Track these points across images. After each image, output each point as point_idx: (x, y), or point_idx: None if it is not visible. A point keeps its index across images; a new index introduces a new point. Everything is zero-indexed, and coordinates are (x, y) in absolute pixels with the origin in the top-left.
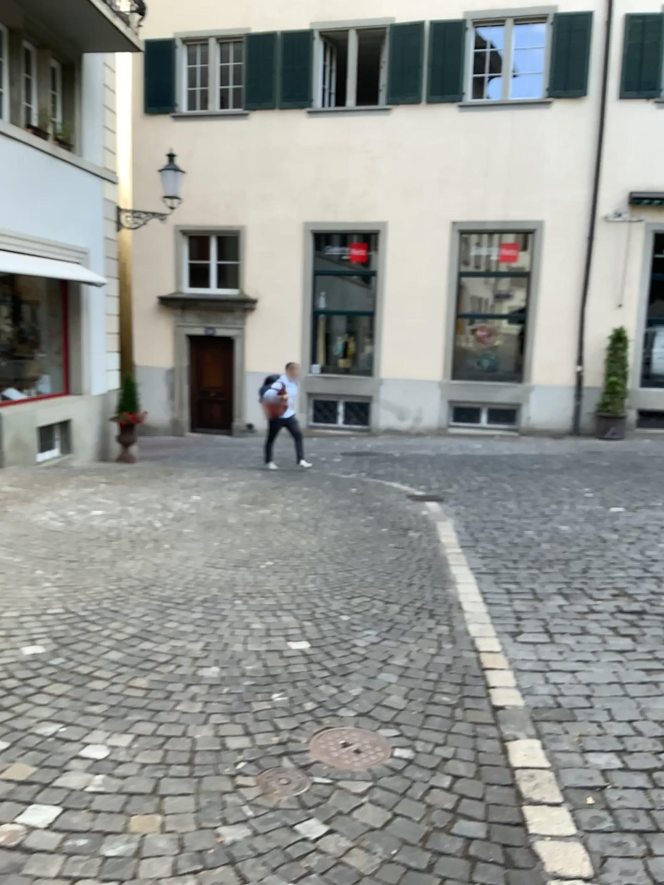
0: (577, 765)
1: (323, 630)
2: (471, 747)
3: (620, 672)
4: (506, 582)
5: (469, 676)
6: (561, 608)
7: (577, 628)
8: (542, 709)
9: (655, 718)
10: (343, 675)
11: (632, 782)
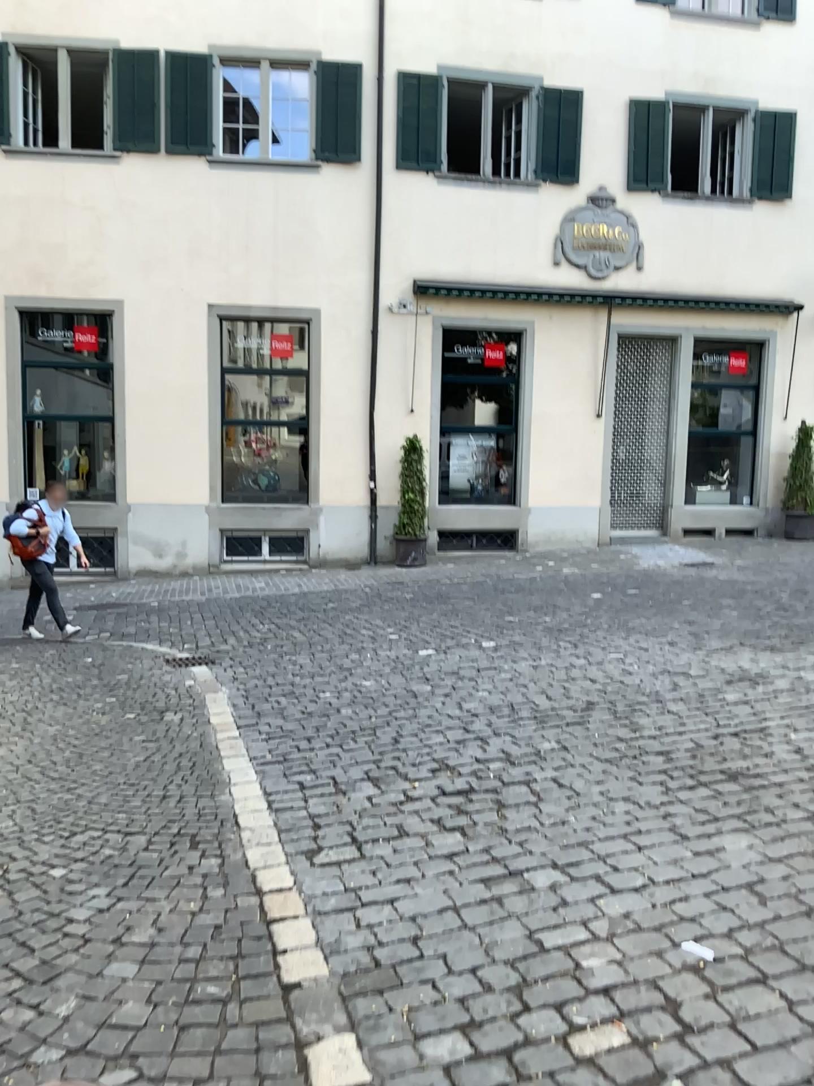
0: (410, 1068)
1: (20, 902)
2: (251, 1075)
3: (453, 892)
4: (297, 775)
5: (247, 940)
6: (371, 803)
7: (394, 832)
8: (354, 978)
9: (505, 958)
10: (45, 981)
11: (487, 1079)
